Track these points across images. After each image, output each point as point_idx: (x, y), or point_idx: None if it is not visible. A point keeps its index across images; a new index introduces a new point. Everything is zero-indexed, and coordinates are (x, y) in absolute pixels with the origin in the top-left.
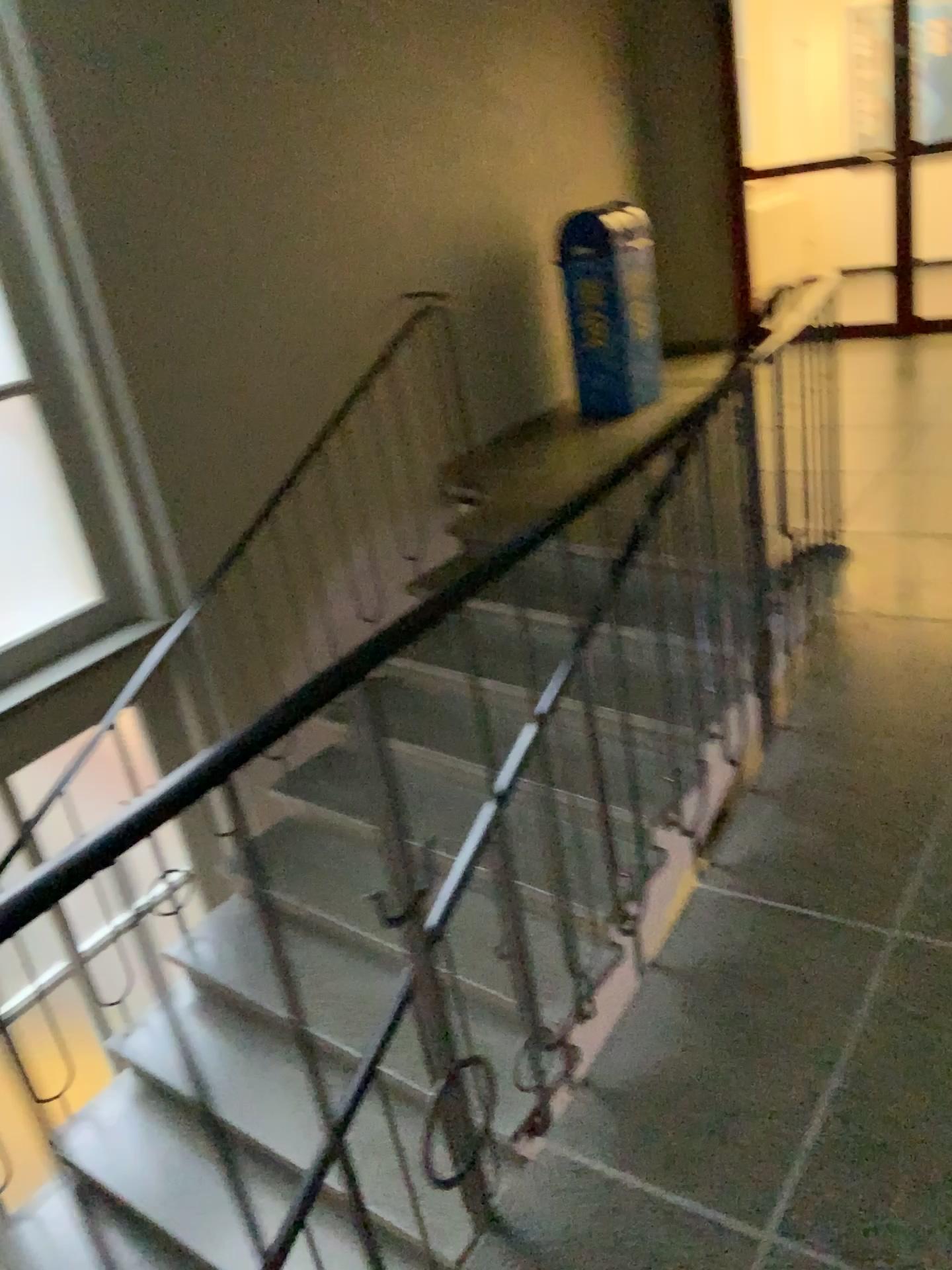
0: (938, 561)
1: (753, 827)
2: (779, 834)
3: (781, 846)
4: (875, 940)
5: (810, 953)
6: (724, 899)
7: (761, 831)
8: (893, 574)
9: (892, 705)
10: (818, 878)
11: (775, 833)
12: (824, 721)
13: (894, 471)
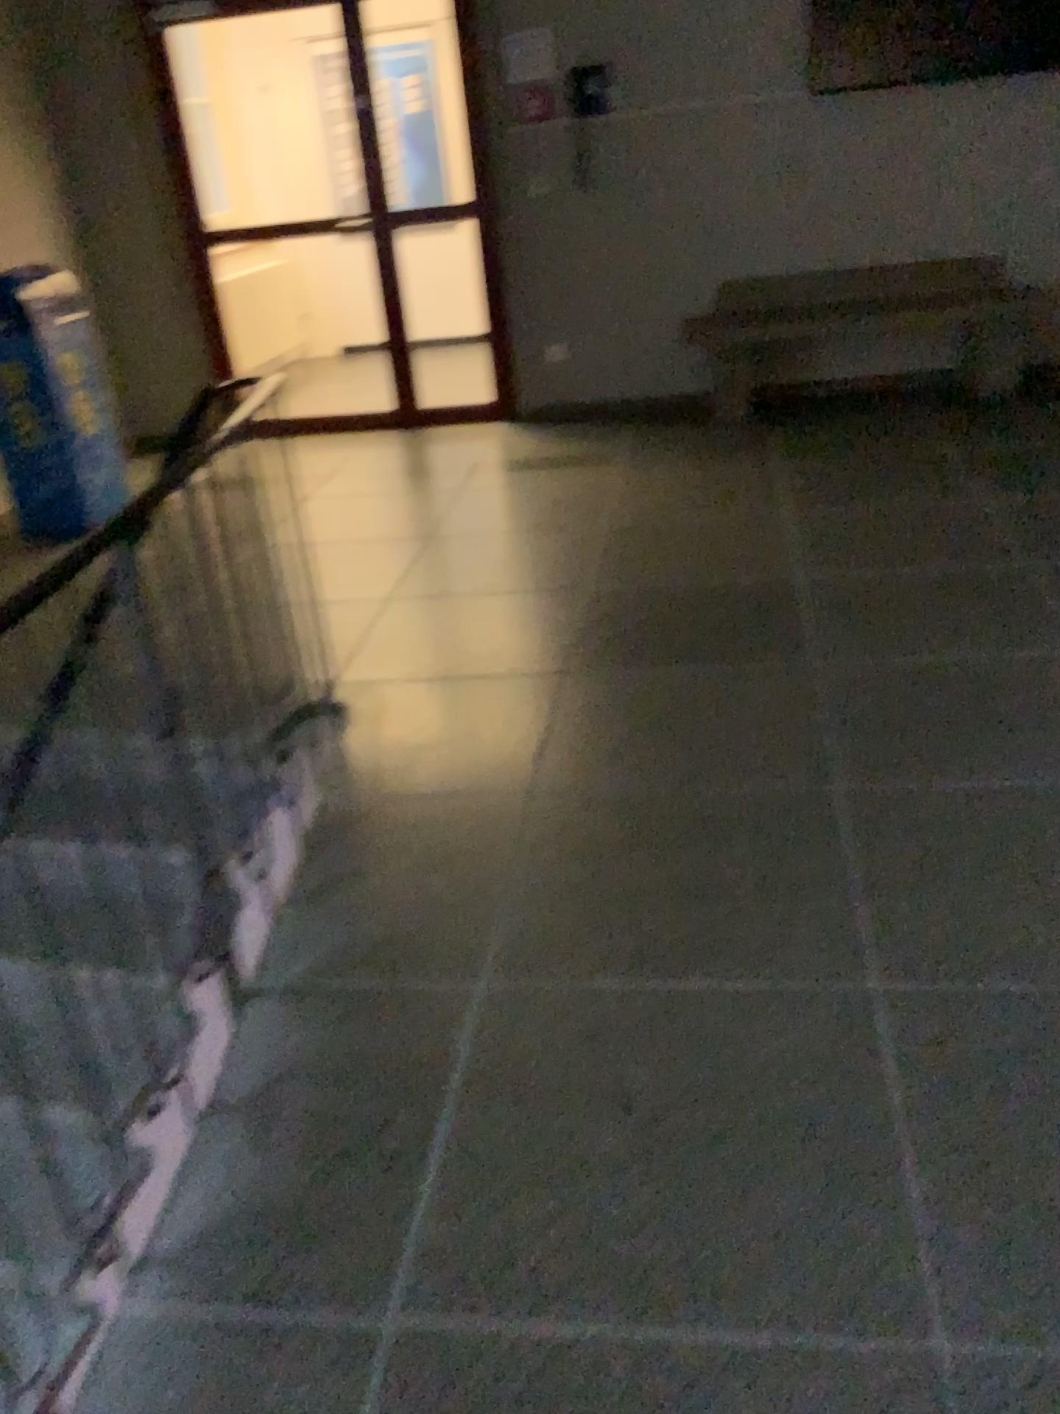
0: (449, 712)
1: (209, 1180)
2: (244, 1186)
3: (246, 1207)
4: (371, 1353)
5: (279, 1408)
6: (158, 1334)
7: (219, 1186)
8: (399, 735)
9: (396, 933)
10: (295, 1257)
11: (239, 1186)
12: (310, 977)
13: (399, 595)
